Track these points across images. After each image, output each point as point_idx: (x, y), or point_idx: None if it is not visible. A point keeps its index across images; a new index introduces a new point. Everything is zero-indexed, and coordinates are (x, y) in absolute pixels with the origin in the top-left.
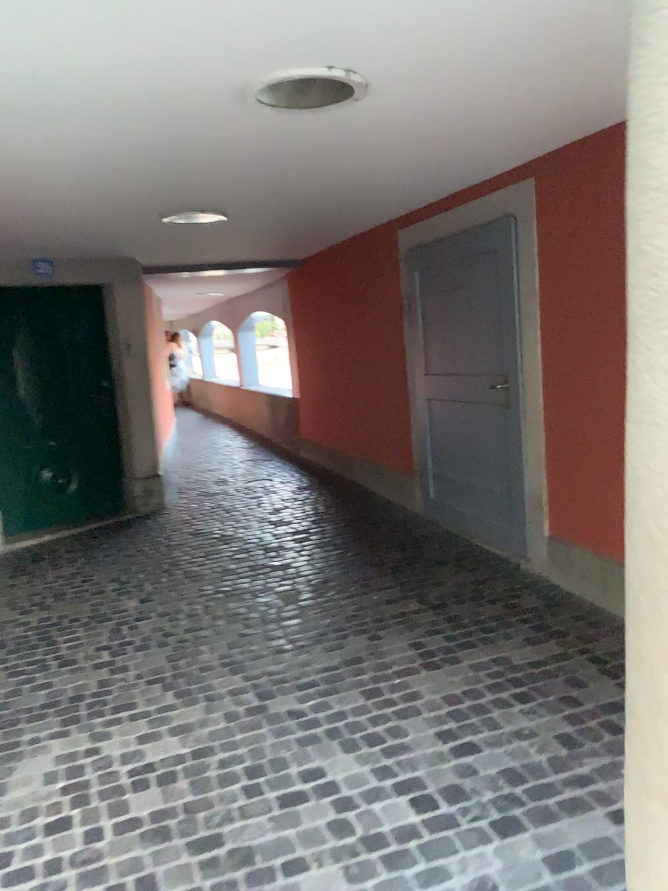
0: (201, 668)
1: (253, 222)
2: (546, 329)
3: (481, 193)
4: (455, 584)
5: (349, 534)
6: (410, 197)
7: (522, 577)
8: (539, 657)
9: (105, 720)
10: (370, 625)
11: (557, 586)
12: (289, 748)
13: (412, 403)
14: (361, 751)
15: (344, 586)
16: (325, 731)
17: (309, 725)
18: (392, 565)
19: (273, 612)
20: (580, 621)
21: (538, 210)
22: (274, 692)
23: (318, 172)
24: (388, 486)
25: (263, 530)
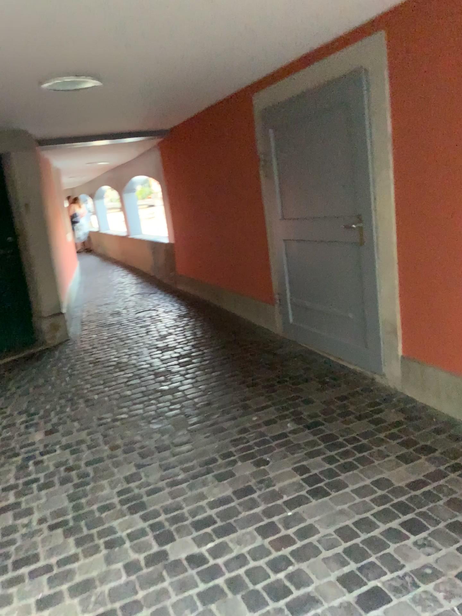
0: (101, 509)
1: (125, 87)
2: (398, 172)
3: (331, 51)
4: (323, 401)
5: (224, 356)
6: (266, 58)
7: (379, 391)
8: (417, 477)
9: (5, 580)
10: (255, 448)
11: (412, 398)
12: (193, 611)
13: (270, 243)
14: (268, 611)
15: (226, 408)
16: (227, 584)
17: (210, 576)
18: (265, 384)
19: (165, 439)
20: (443, 435)
21: (389, 60)
22: (172, 534)
23: (184, 24)
24: (251, 312)
25: (152, 356)
